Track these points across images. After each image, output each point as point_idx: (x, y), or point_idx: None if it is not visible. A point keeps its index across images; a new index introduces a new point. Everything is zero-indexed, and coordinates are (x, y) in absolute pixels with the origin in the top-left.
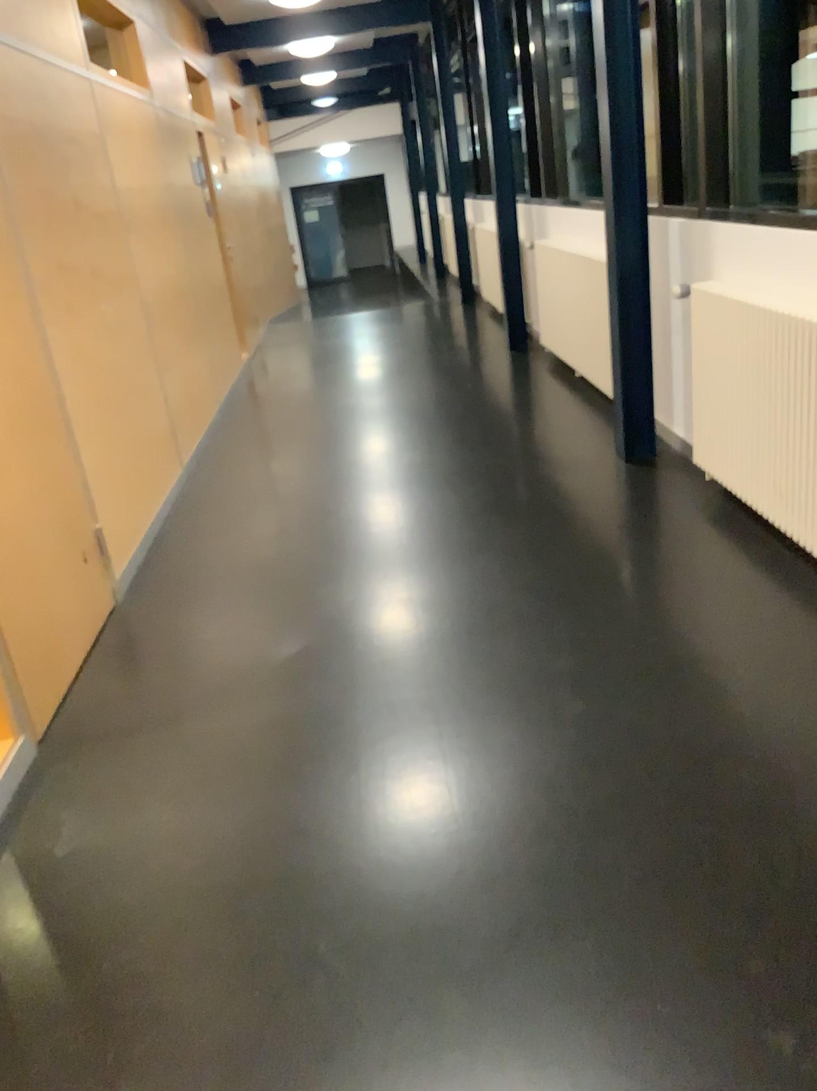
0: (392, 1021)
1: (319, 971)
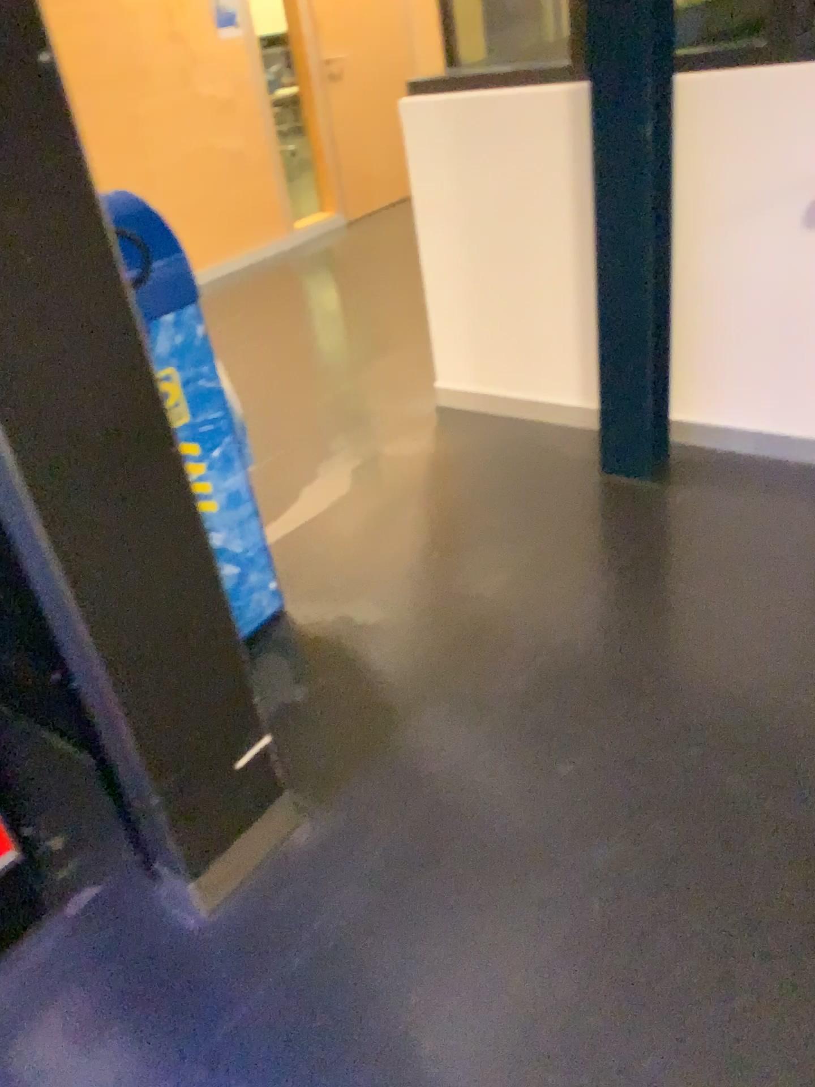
0: (355, 272)
1: (352, 264)
